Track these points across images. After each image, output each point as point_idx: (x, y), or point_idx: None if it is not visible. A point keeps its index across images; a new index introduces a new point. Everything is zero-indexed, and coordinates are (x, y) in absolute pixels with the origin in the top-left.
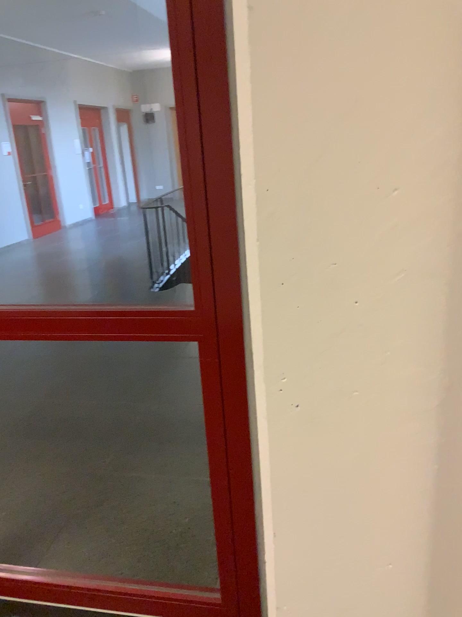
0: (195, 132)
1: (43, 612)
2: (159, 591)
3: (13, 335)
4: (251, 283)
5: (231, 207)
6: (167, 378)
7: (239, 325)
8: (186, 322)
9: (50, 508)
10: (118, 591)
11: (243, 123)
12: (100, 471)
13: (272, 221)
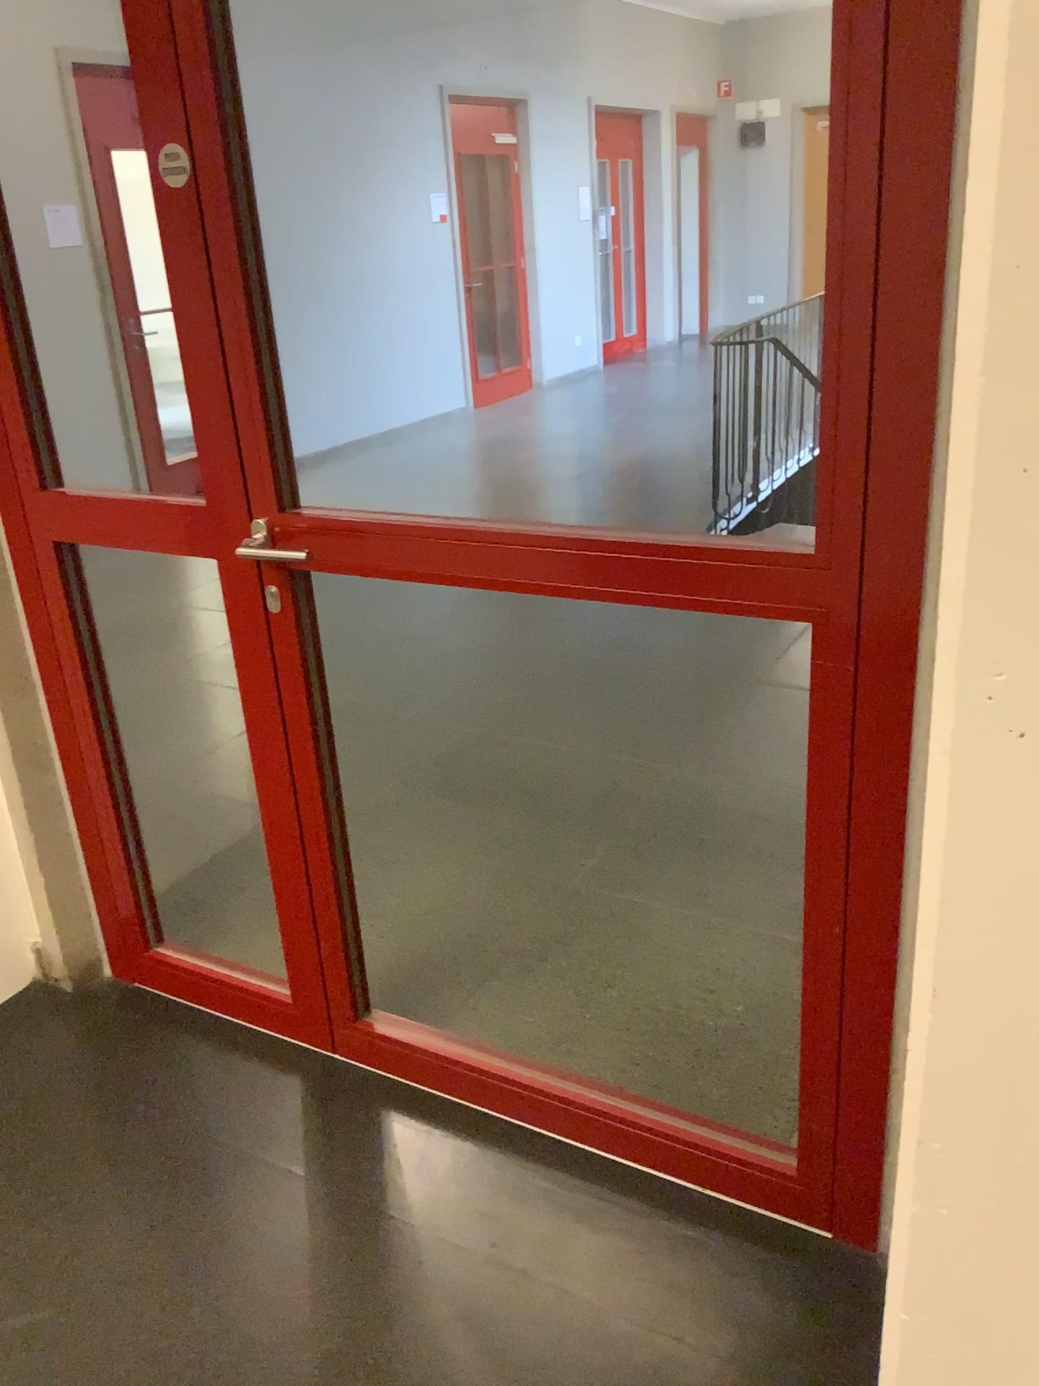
0: (866, 154)
1: (448, 1116)
2: (670, 1127)
3: (444, 576)
4: (954, 470)
5: (929, 328)
6: (730, 723)
7: (911, 597)
8: (793, 581)
9: (472, 936)
10: (589, 1109)
11: (982, 118)
12: (572, 886)
13: (1020, 336)
